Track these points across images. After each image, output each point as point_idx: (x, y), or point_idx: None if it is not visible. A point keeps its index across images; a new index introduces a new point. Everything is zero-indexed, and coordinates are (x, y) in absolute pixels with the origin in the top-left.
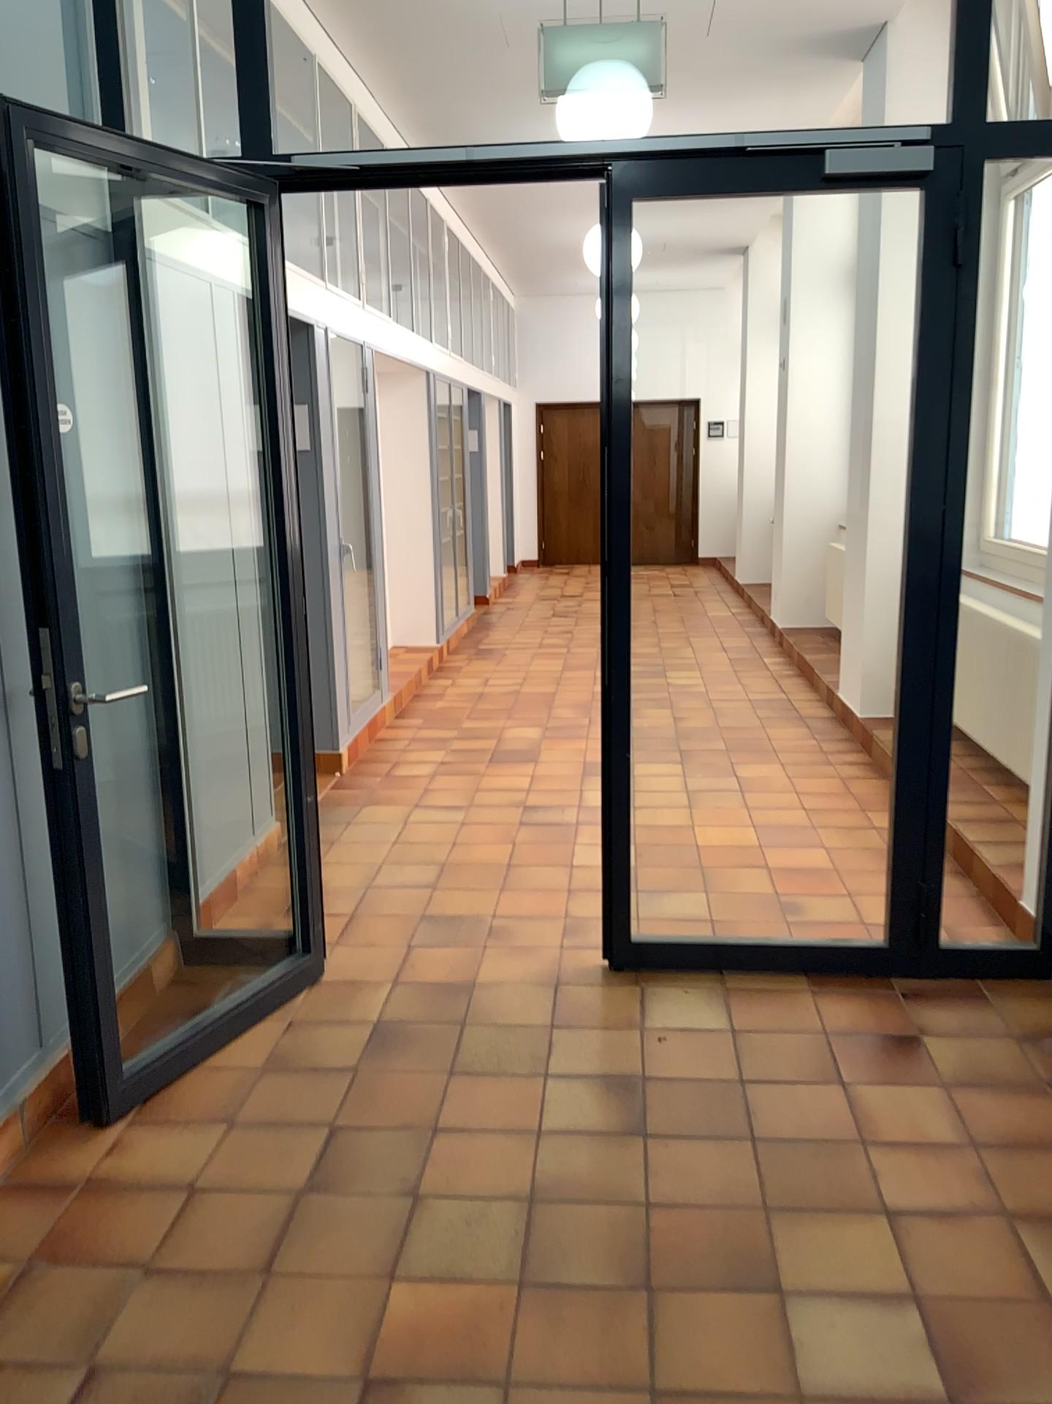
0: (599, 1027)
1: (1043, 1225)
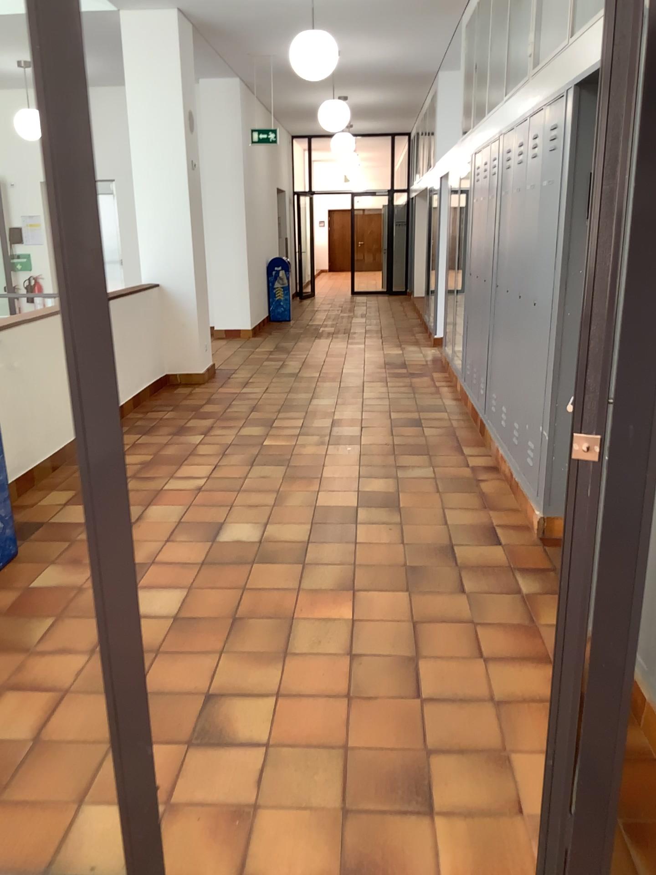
0: (207, 806)
1: (19, 645)
